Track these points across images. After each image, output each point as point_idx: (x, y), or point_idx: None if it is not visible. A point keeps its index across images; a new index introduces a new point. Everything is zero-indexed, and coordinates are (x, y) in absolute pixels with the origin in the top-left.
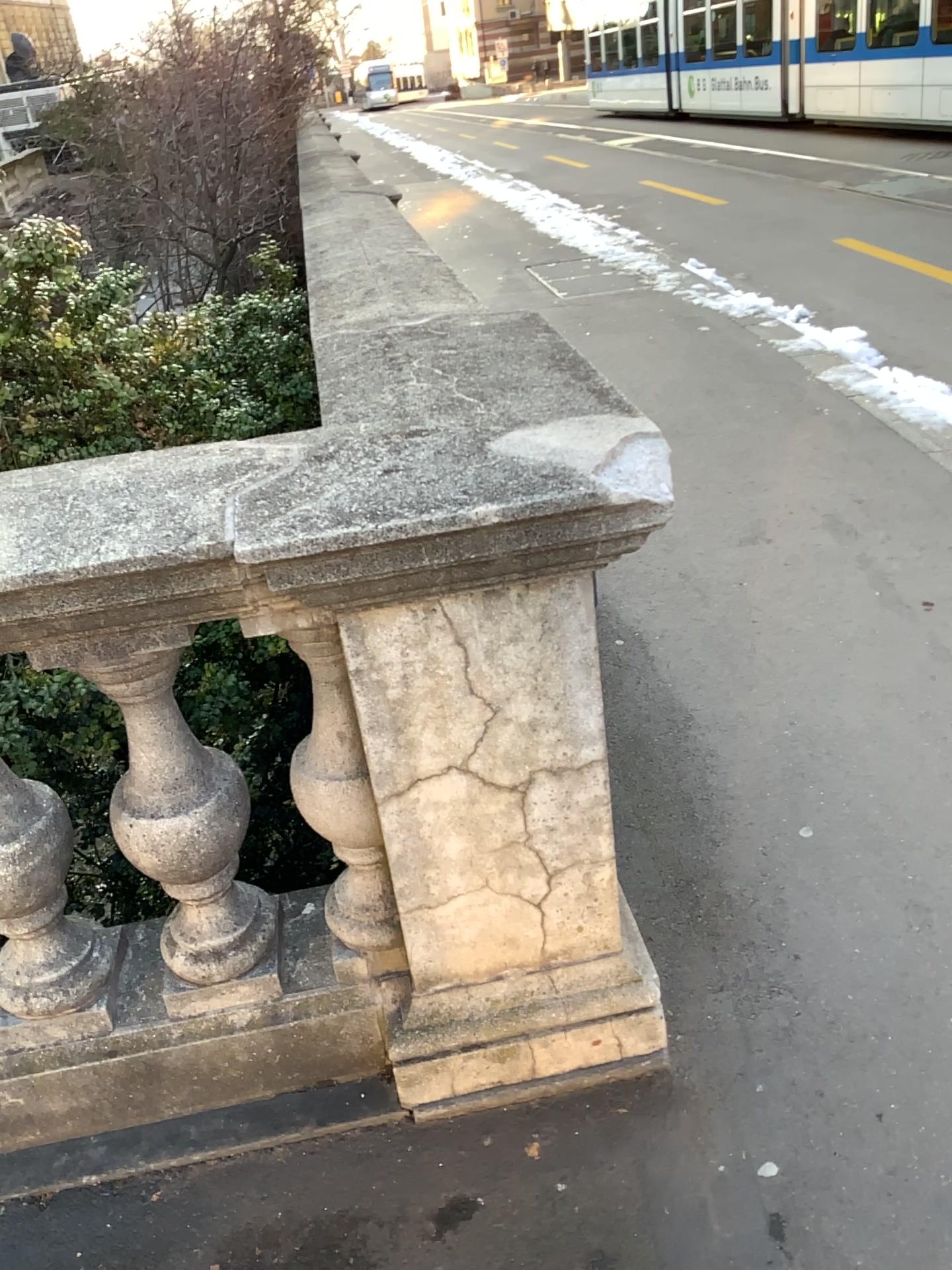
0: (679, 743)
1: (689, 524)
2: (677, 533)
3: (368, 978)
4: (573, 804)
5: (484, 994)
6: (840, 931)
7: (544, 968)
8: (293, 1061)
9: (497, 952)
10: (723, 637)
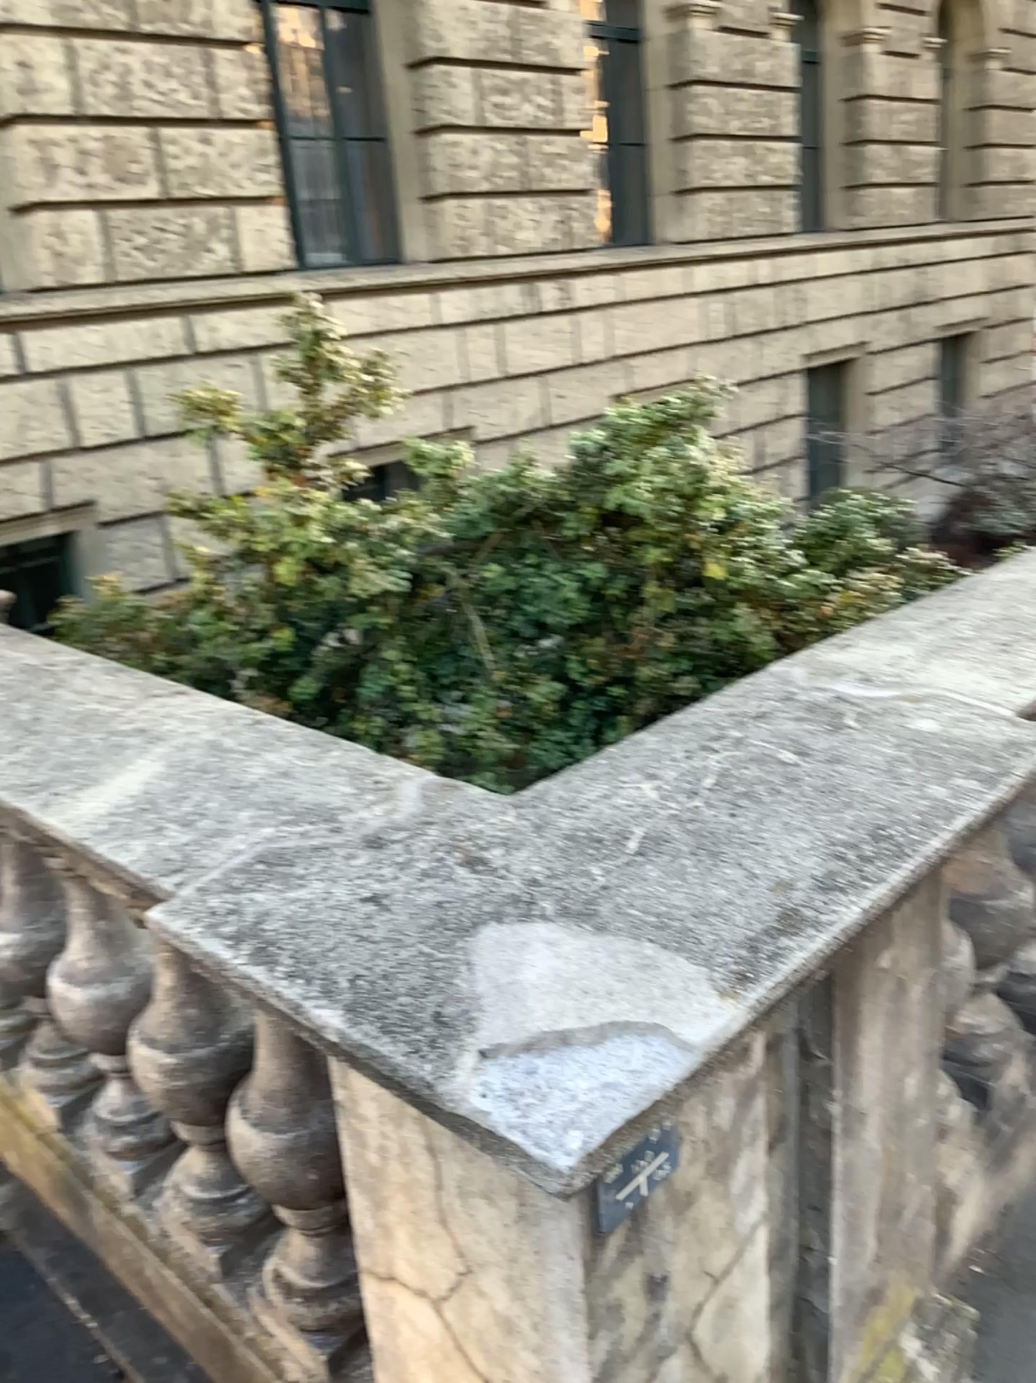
0: None
1: None
2: None
3: None
4: None
5: None
6: None
7: None
8: None
9: None
10: None
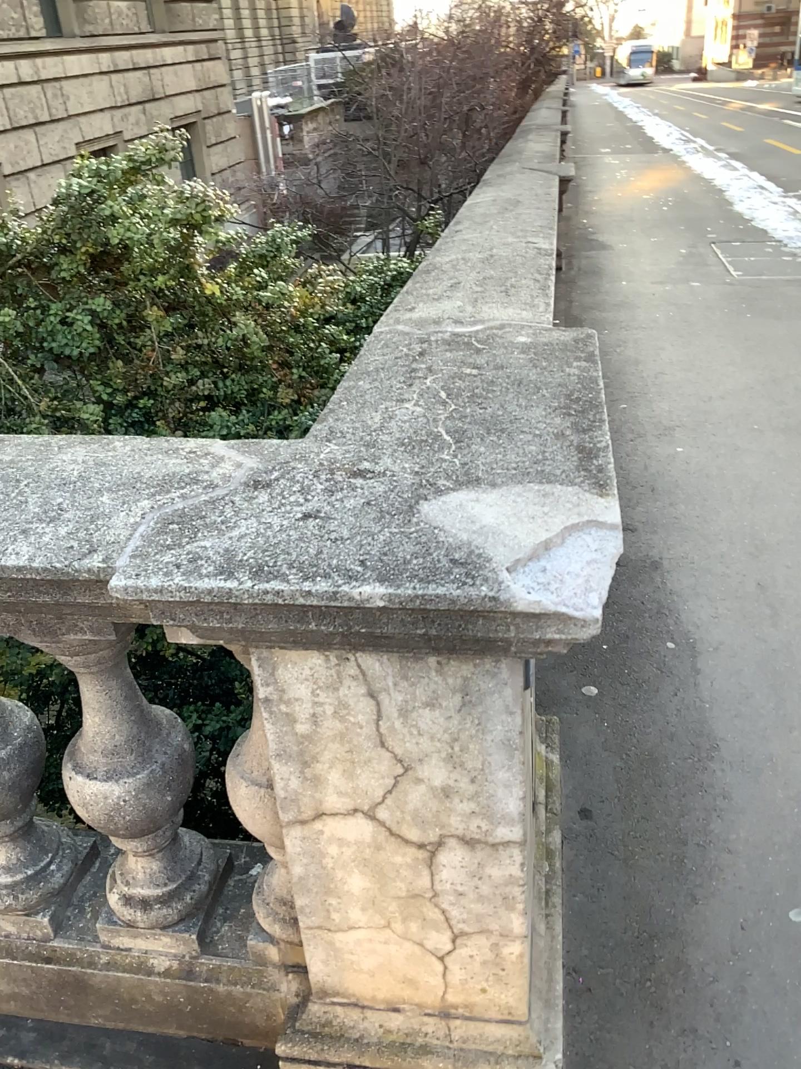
0: (694, 772)
1: (783, 531)
2: (768, 538)
3: (279, 964)
4: (482, 874)
5: (378, 1021)
6: (797, 1052)
7: (441, 1014)
8: (203, 1016)
9: (395, 986)
10: (778, 663)
